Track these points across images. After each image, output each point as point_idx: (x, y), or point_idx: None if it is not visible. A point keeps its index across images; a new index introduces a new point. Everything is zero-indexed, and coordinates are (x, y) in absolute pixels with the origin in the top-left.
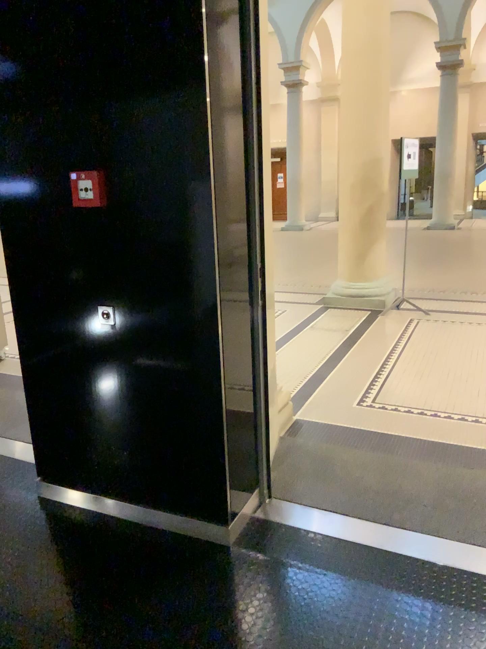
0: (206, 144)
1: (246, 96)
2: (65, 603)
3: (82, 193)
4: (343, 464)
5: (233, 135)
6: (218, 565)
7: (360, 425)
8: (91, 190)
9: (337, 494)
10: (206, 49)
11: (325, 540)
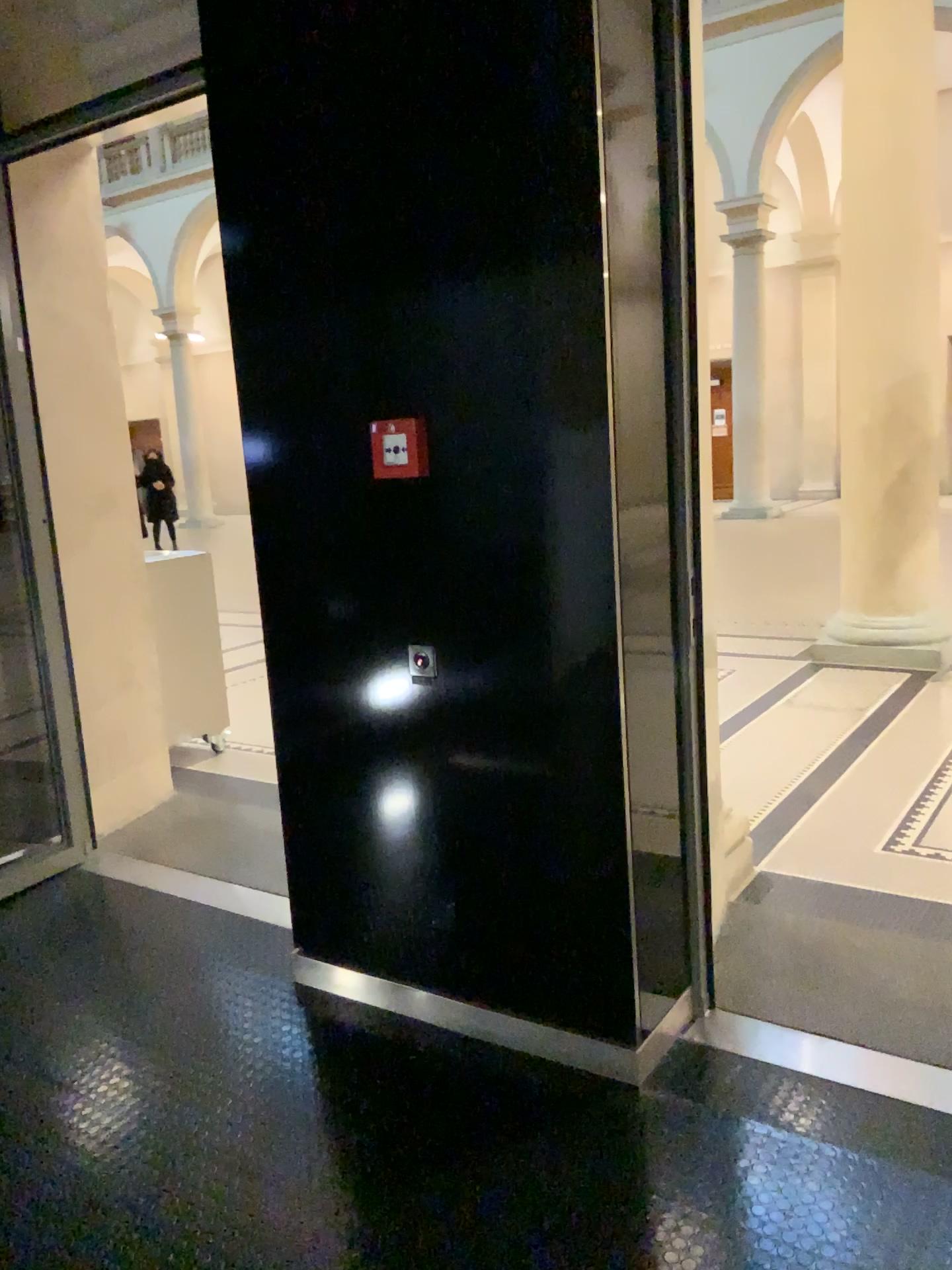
0: (604, 366)
1: (670, 280)
2: (352, 1164)
3: (390, 455)
4: (856, 957)
5: (649, 348)
6: (622, 1121)
7: (890, 887)
8: (404, 449)
9: (846, 1010)
10: (605, 209)
11: (824, 1089)
